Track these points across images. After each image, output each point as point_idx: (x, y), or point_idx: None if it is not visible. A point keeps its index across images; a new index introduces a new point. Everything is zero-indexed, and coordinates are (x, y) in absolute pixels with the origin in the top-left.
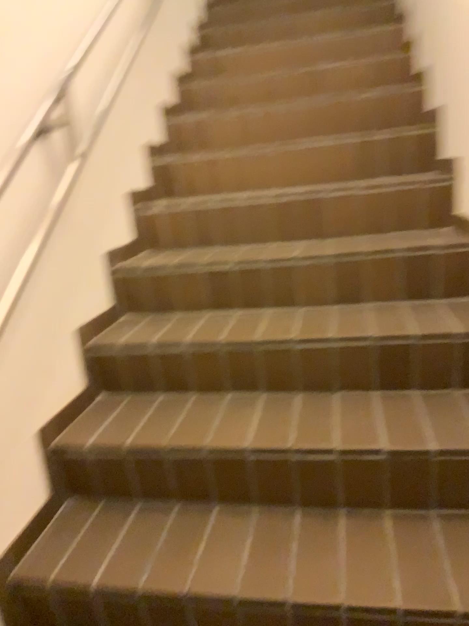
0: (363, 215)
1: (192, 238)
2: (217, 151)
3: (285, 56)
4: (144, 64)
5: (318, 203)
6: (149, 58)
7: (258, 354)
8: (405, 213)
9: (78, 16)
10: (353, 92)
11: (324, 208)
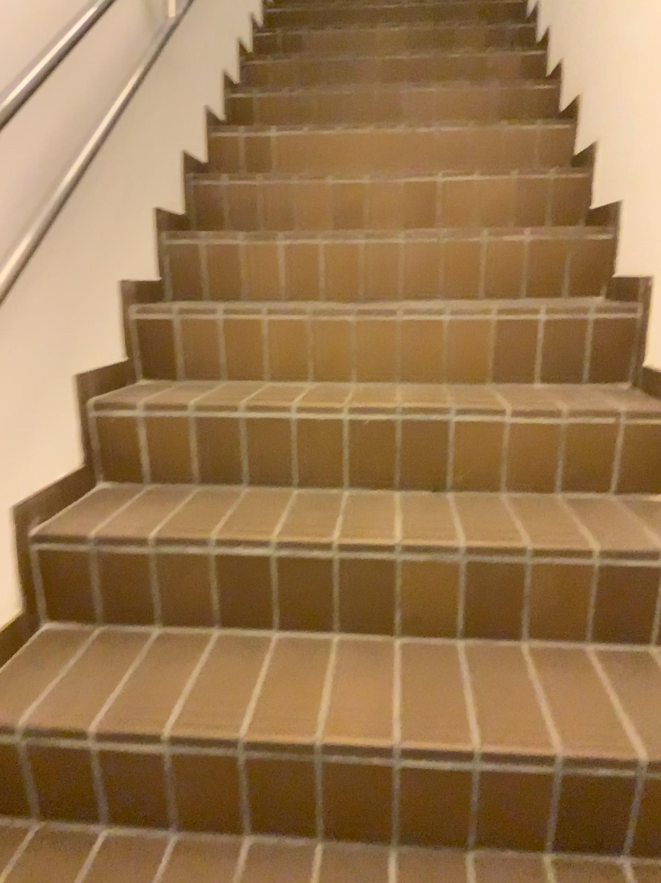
0: (516, 460)
1: (199, 468)
2: (255, 300)
3: (378, 148)
4: (136, 141)
5: (436, 431)
6: (146, 130)
7: (319, 773)
8: (591, 465)
9: (4, 42)
10: (491, 225)
11: (446, 441)
